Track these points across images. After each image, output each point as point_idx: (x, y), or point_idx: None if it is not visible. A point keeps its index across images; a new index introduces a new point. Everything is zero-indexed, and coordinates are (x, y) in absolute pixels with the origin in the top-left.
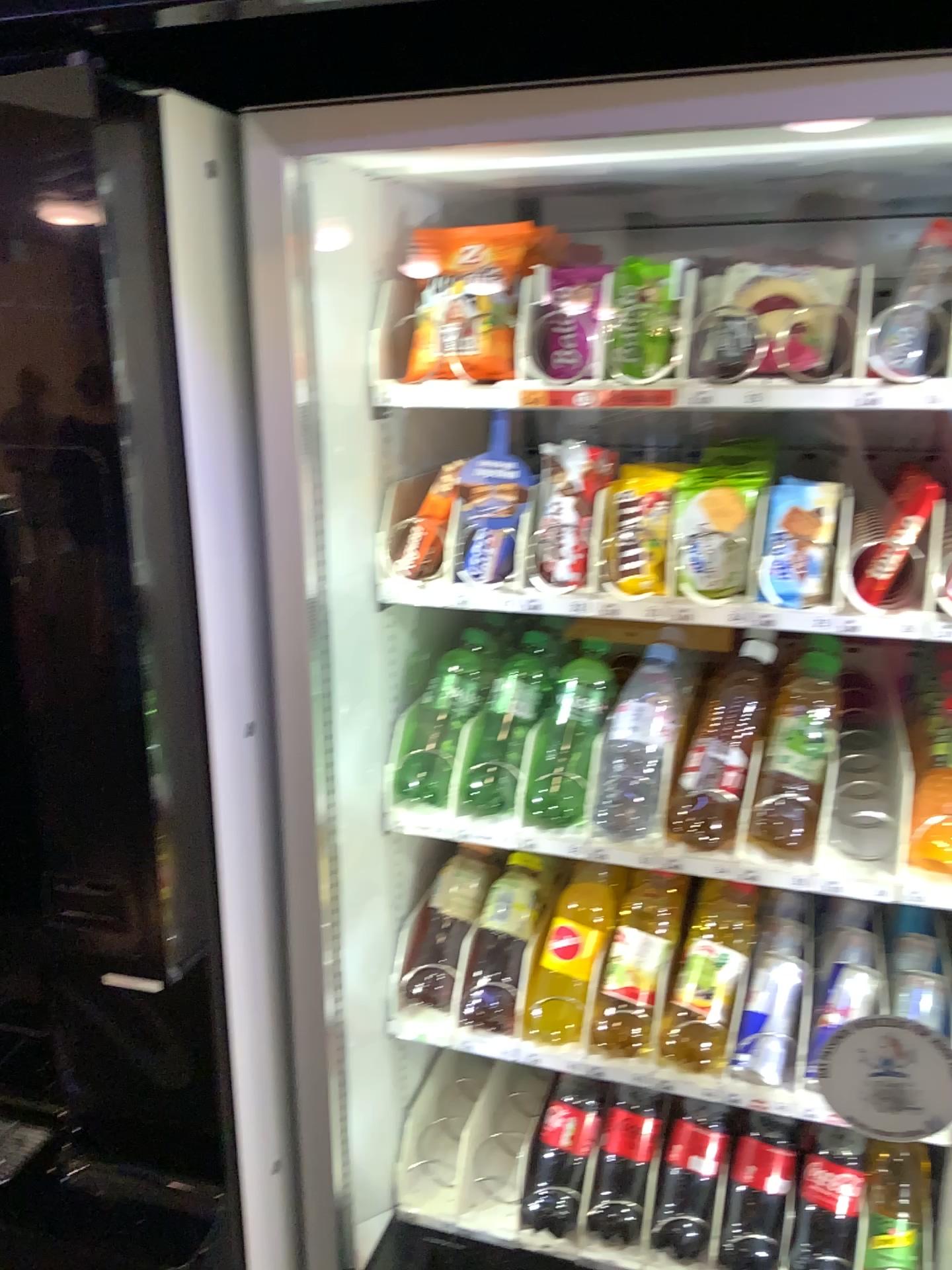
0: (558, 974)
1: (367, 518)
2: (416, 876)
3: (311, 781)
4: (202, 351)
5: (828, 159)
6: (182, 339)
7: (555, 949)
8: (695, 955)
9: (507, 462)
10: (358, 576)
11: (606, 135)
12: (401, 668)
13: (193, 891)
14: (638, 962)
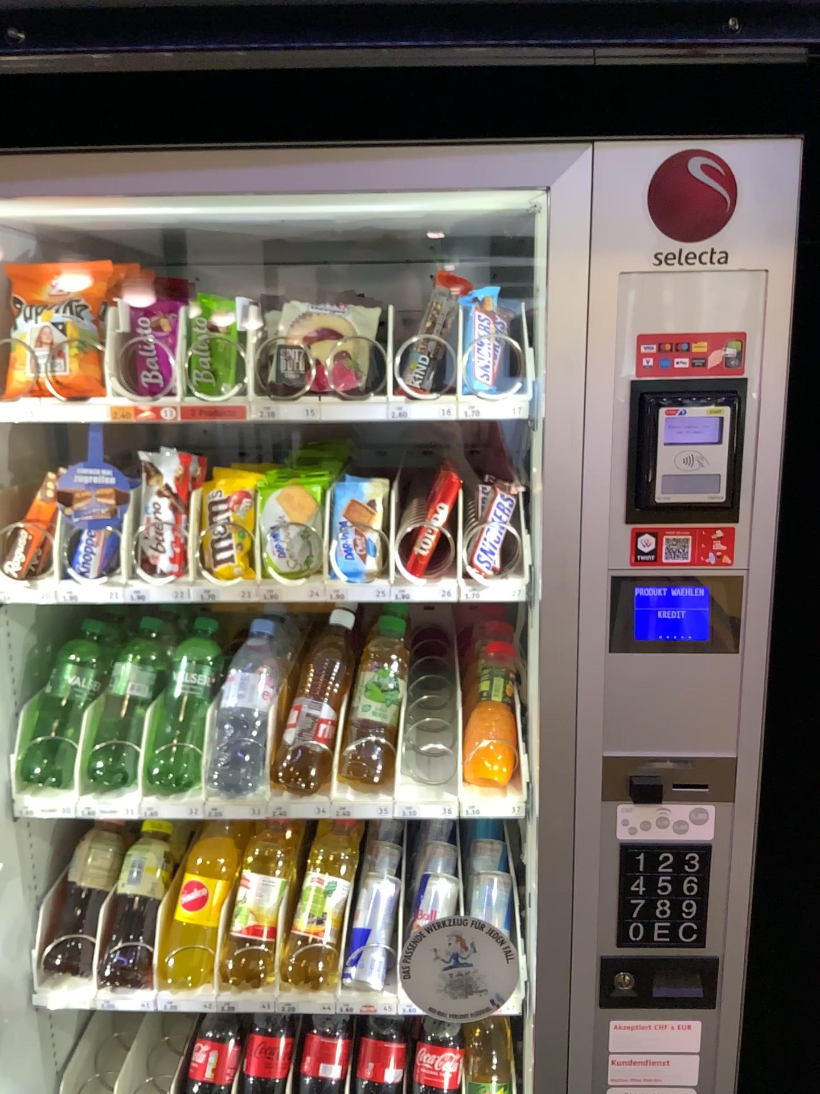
0: (190, 923)
1: None
2: (55, 851)
3: None
4: None
5: (358, 219)
6: None
7: (186, 901)
8: (309, 887)
9: (111, 470)
10: None
11: (156, 196)
12: (27, 660)
13: None
14: (261, 900)
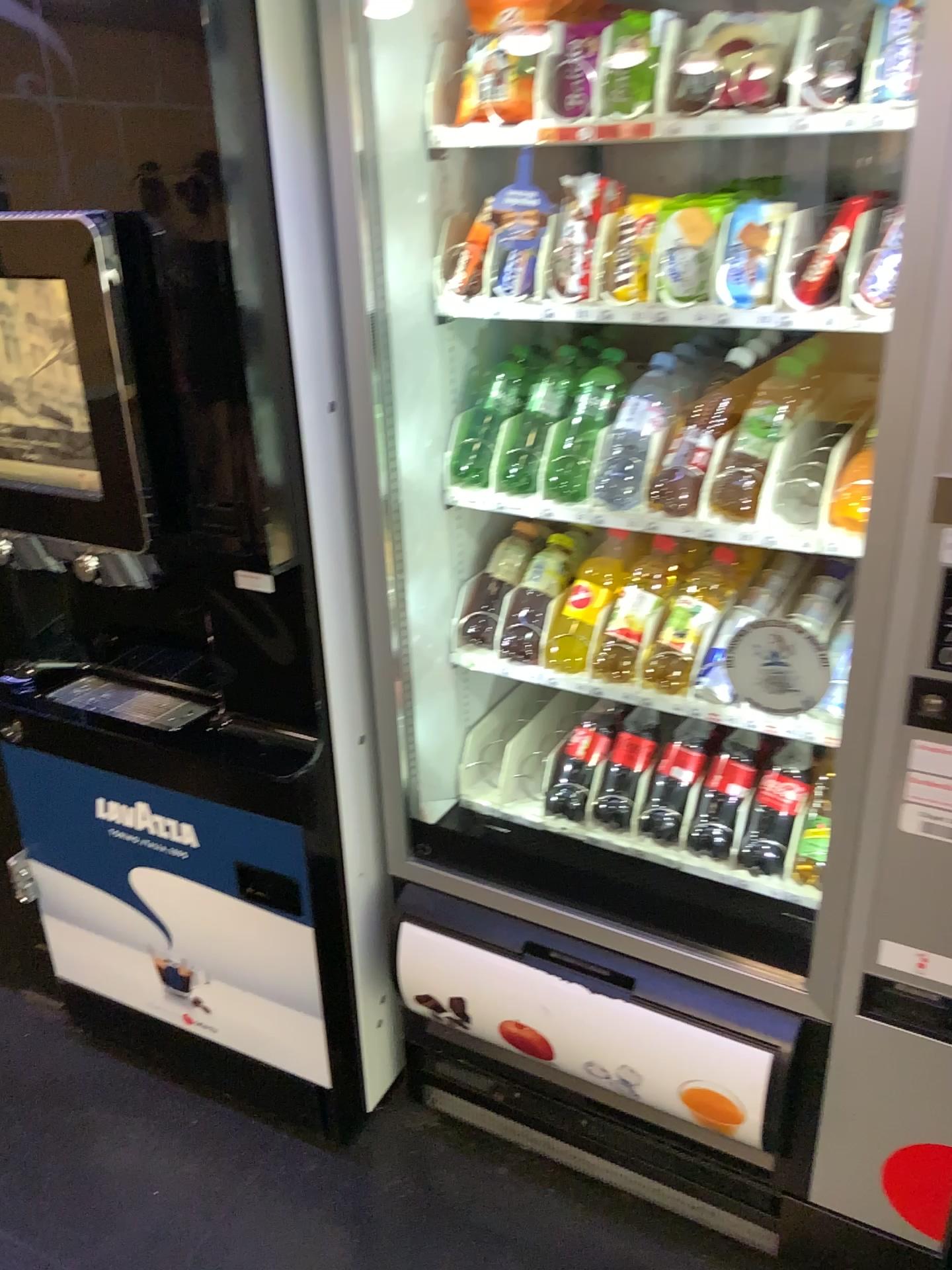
0: (576, 622)
1: (425, 247)
2: (478, 552)
3: (378, 451)
4: (285, 104)
5: None
6: (267, 93)
7: (574, 603)
8: (682, 610)
9: (537, 199)
10: (419, 295)
11: None
12: (463, 379)
13: (287, 517)
14: (637, 614)
